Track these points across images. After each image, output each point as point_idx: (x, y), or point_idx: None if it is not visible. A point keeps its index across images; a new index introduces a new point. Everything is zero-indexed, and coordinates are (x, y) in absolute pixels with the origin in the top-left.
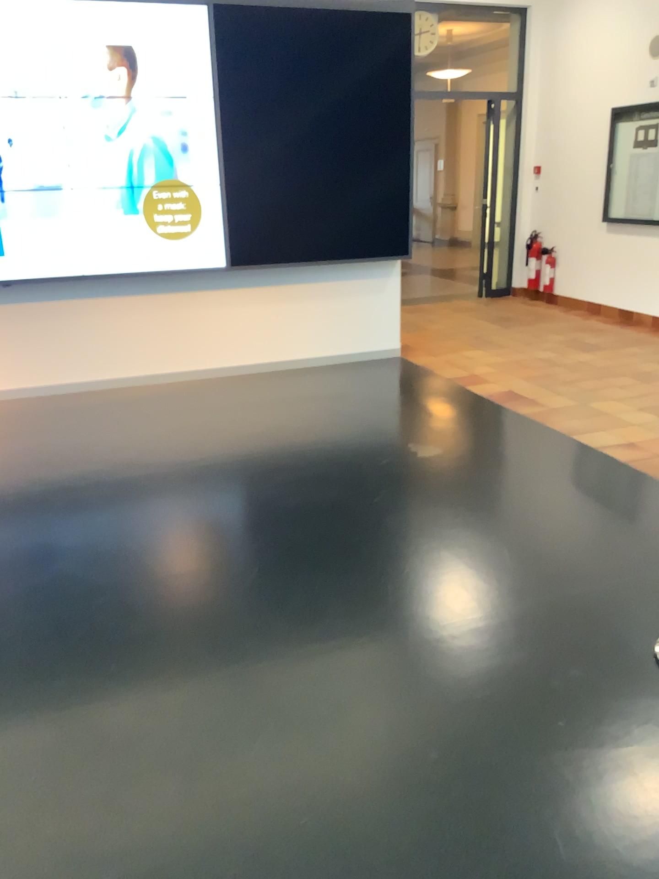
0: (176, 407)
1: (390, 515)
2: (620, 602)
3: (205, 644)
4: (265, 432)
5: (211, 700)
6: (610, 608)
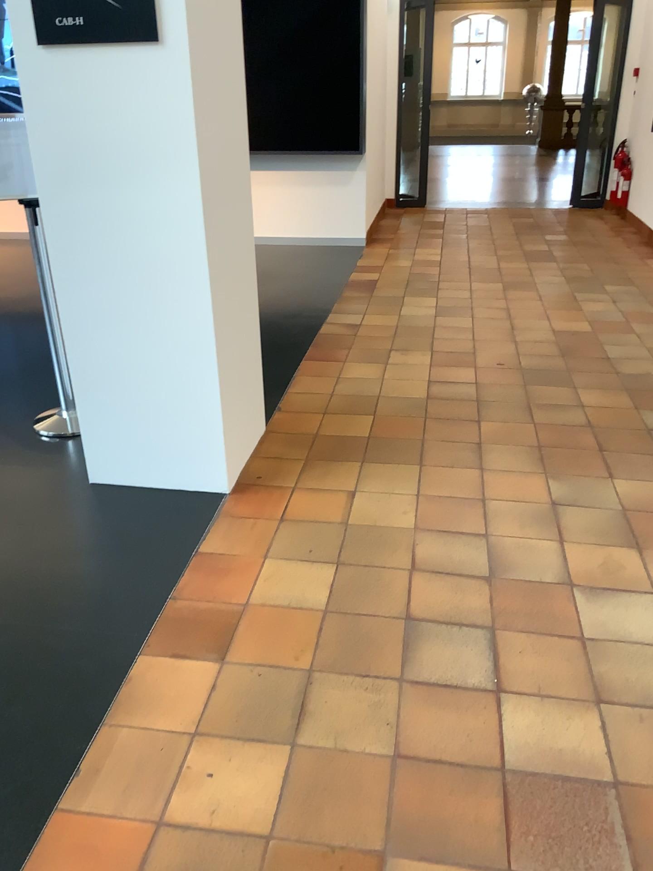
0: None
1: None
2: None
3: None
4: None
5: None
6: None
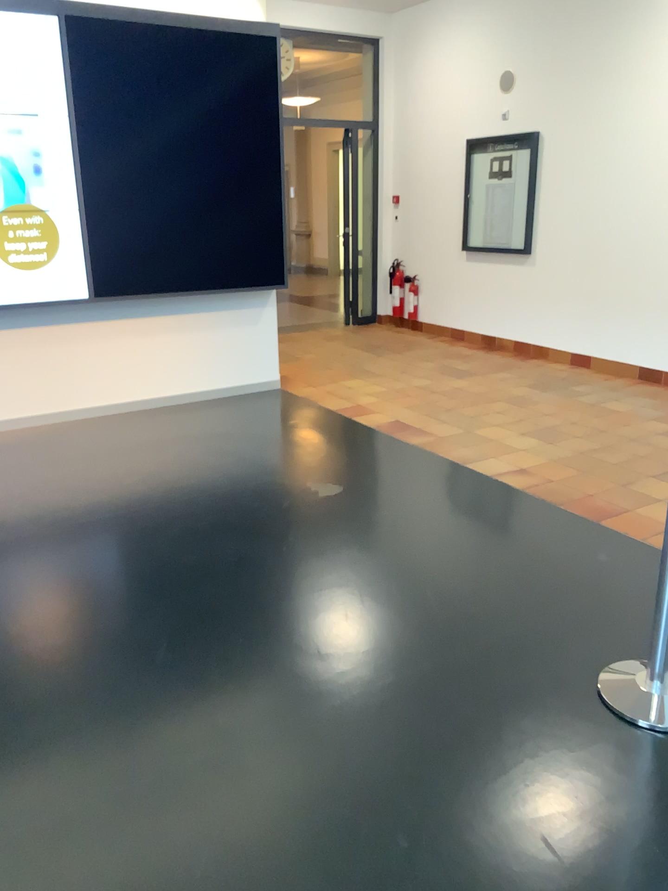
0: (40, 455)
1: (301, 565)
2: (551, 639)
3: (120, 740)
4: (148, 480)
5: (137, 809)
6: (544, 646)
